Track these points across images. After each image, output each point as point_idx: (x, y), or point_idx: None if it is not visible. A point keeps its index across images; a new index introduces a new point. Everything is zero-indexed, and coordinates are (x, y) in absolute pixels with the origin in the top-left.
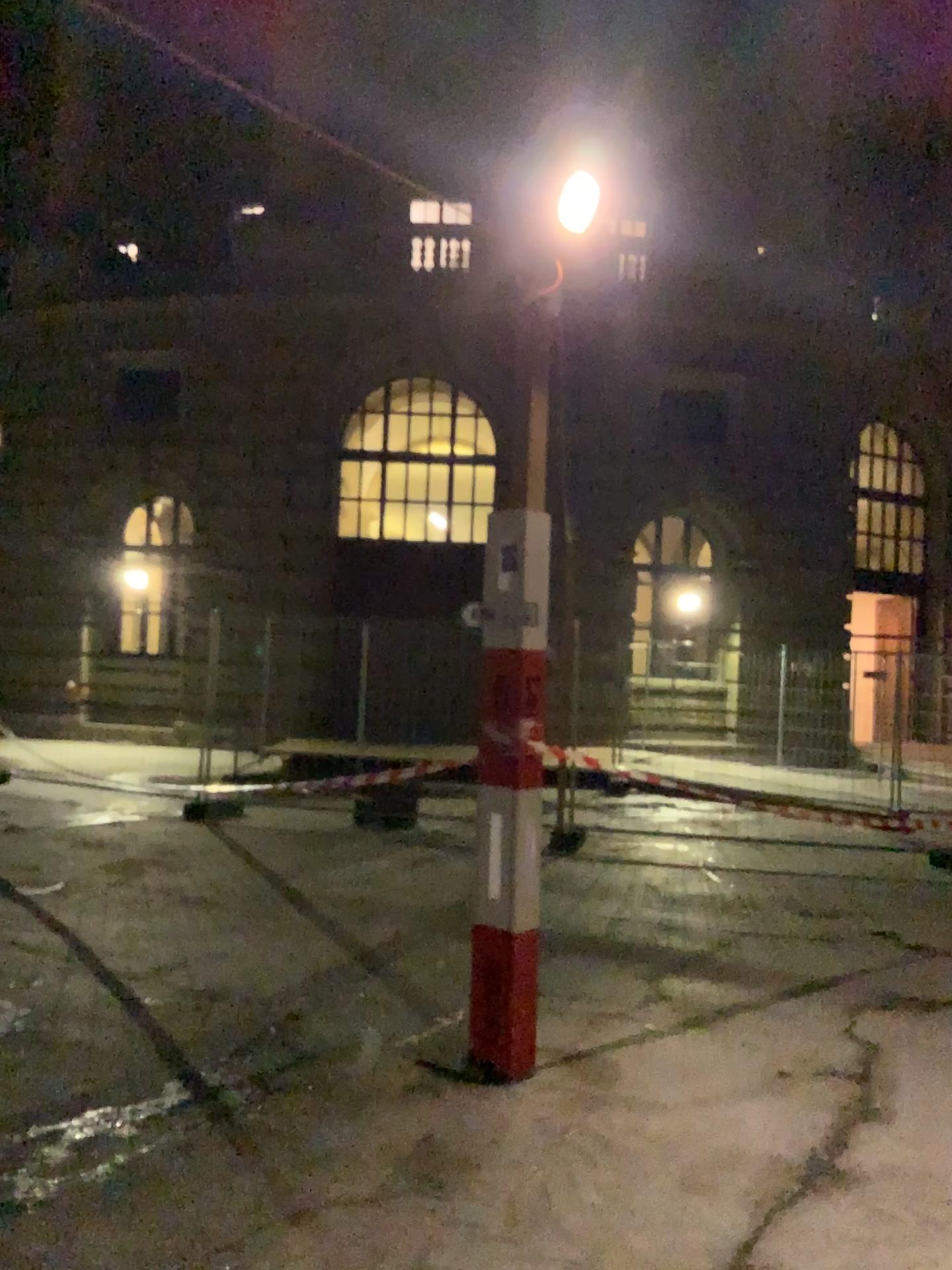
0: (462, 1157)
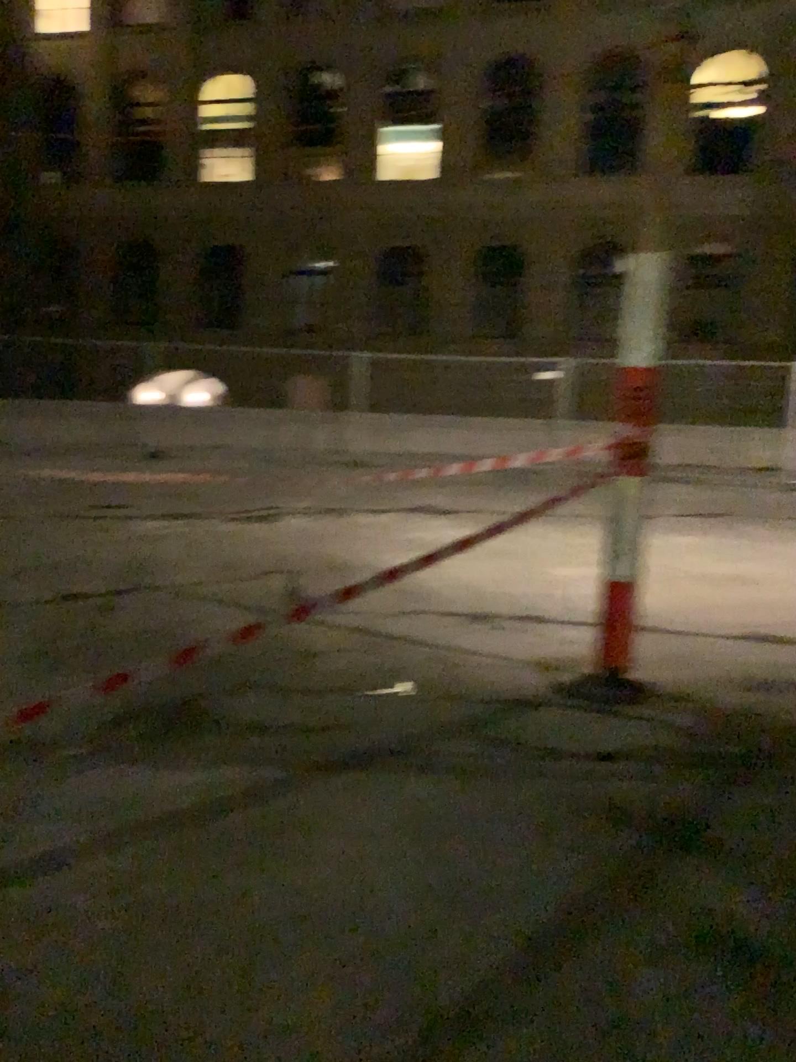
0: (763, 664)
